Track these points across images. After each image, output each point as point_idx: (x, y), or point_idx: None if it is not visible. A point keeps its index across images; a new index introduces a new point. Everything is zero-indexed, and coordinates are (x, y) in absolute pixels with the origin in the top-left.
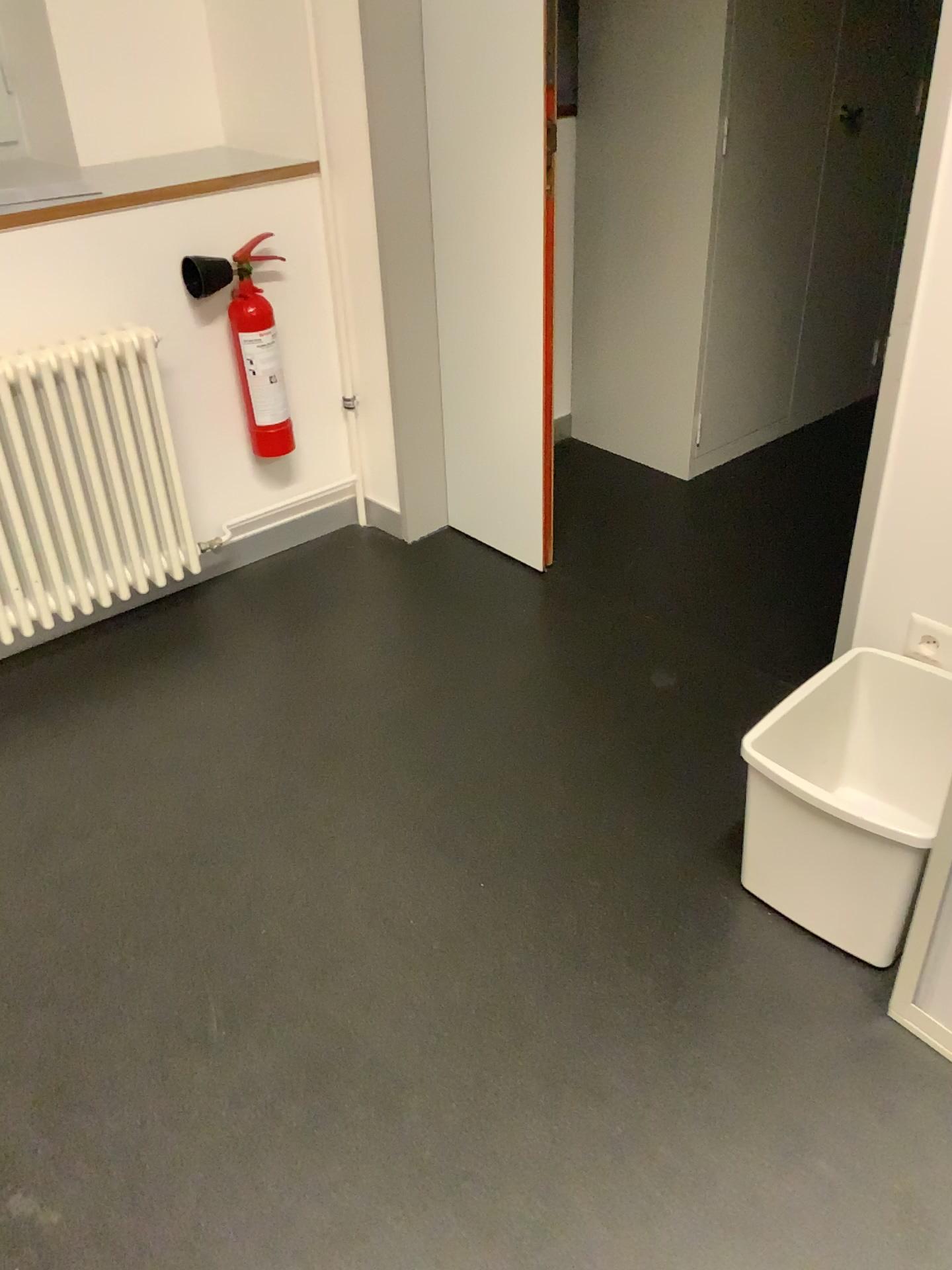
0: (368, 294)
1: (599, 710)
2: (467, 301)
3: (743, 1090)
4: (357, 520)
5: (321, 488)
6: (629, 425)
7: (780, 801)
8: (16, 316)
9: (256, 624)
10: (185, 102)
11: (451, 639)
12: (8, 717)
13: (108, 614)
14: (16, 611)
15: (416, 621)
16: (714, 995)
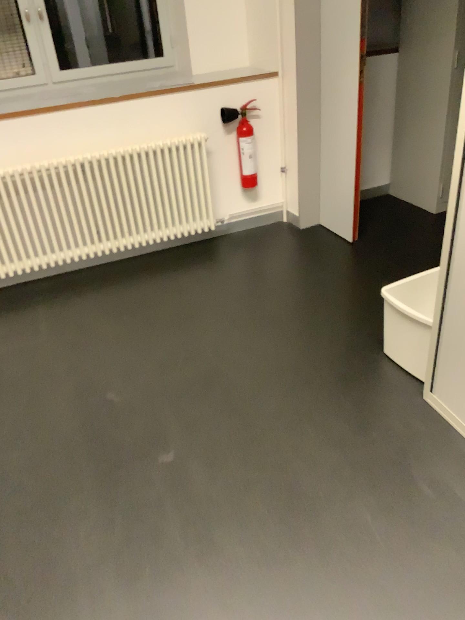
0: (293, 125)
1: (353, 293)
2: (329, 127)
3: (352, 412)
4: (283, 219)
5: (269, 204)
6: (411, 189)
7: (392, 315)
8: (157, 126)
9: (232, 252)
10: (233, 49)
11: (304, 263)
12: (138, 271)
13: (178, 241)
14: (145, 234)
15: (293, 256)
16: (355, 385)
